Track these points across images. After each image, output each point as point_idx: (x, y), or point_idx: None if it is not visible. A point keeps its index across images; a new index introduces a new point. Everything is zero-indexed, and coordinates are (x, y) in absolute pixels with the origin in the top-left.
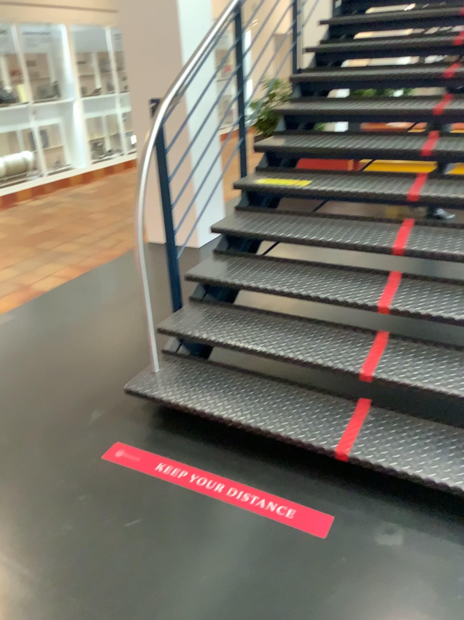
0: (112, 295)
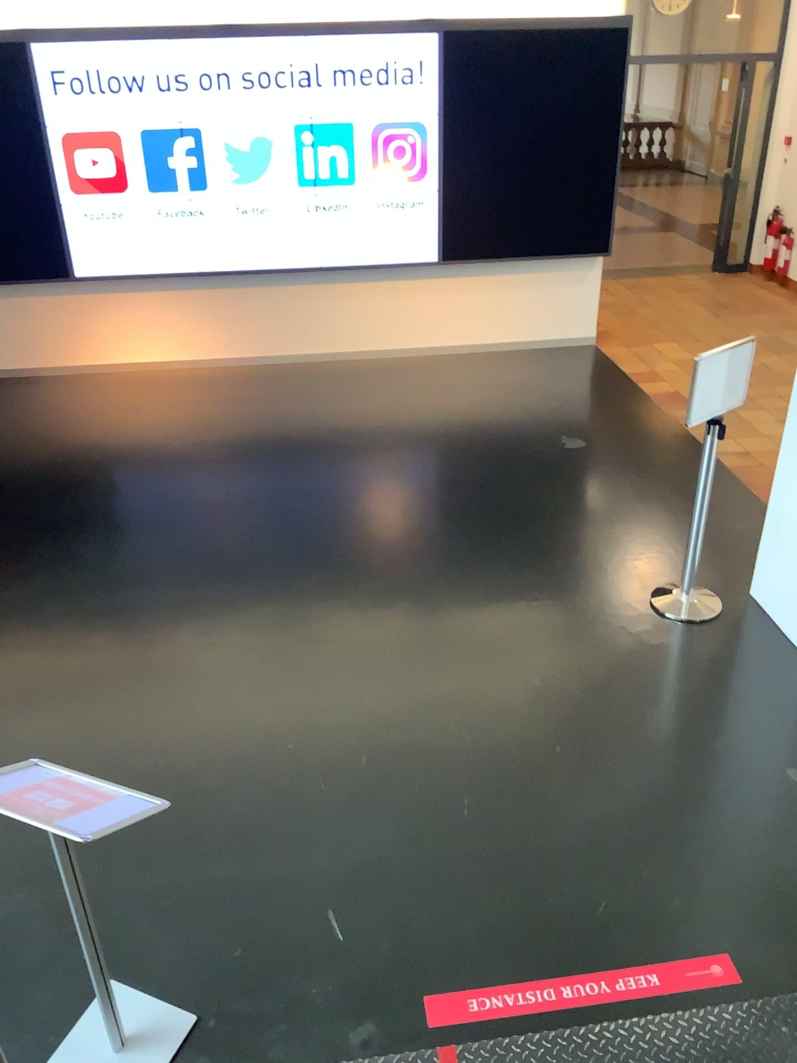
0: None
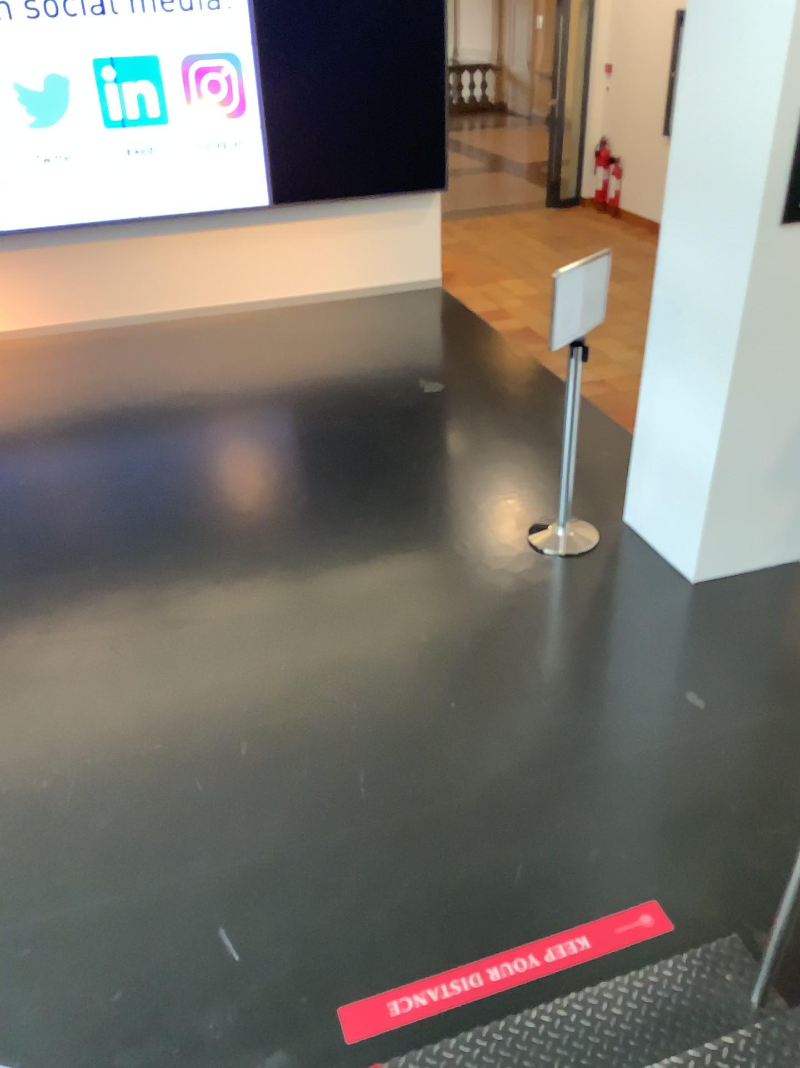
0: None
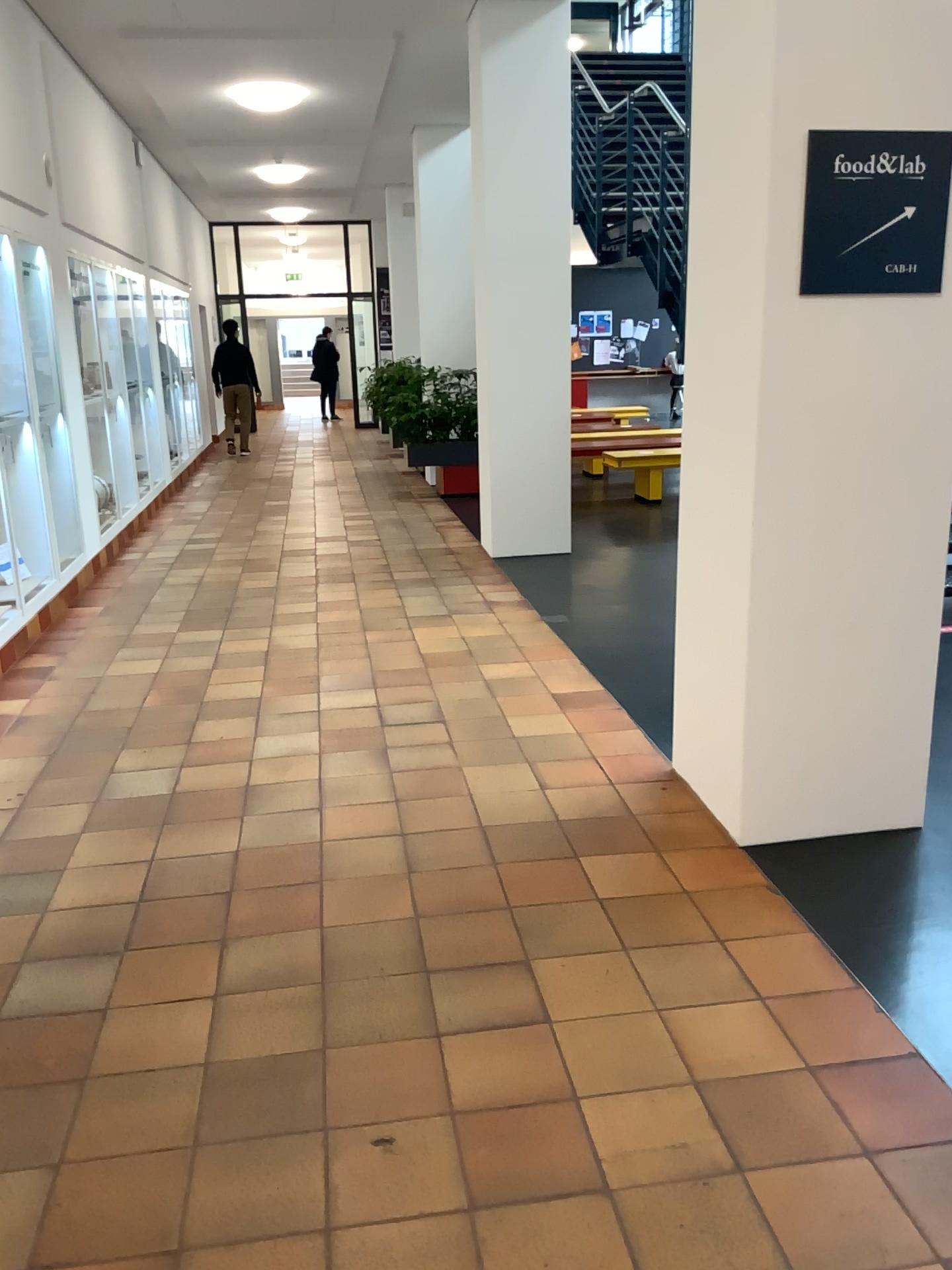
0: (623, 584)
